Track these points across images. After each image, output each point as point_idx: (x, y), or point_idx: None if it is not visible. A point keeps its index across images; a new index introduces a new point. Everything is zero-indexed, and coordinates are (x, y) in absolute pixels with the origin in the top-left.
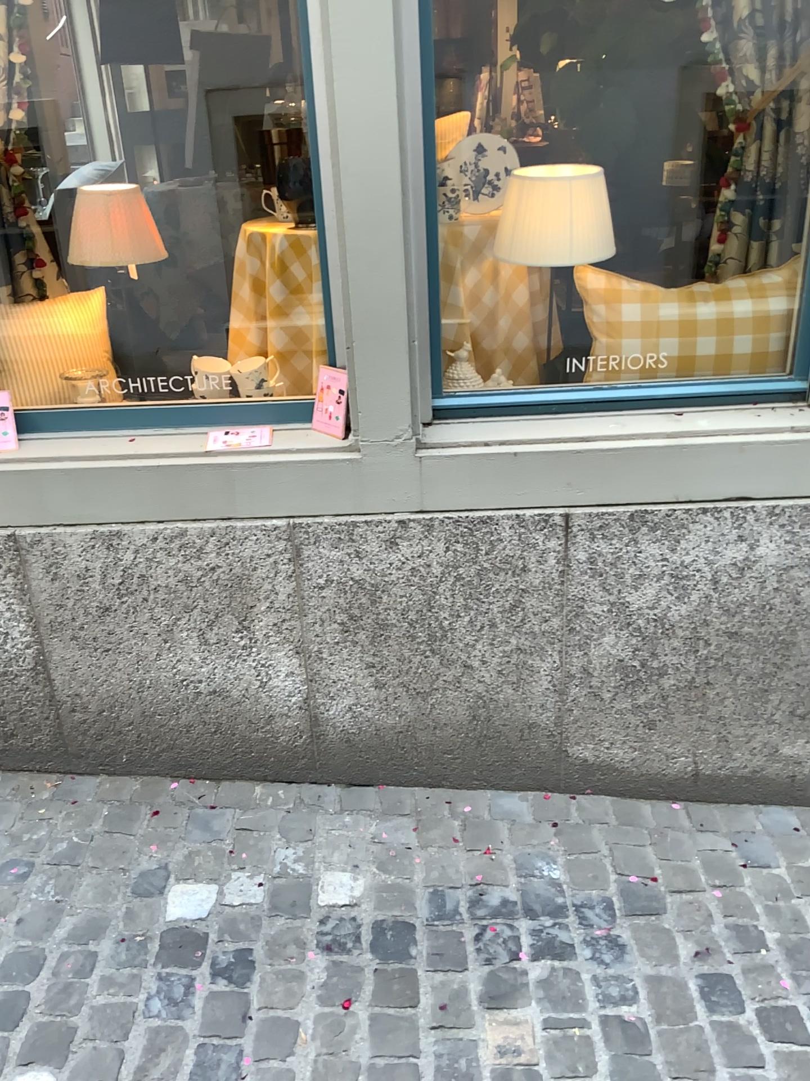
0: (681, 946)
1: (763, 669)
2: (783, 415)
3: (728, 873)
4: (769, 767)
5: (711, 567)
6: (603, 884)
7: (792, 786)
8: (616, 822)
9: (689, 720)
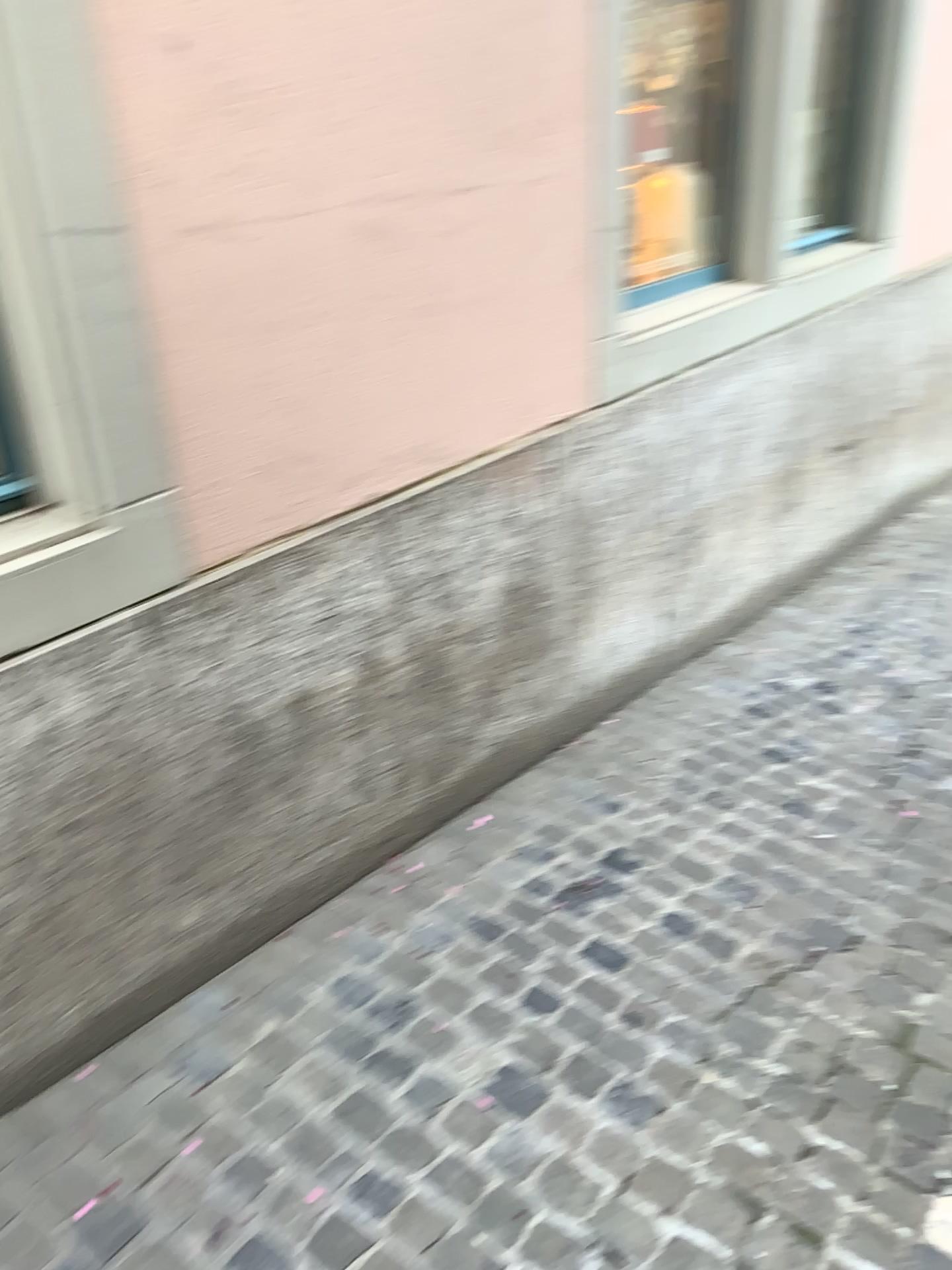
0: (192, 1248)
1: (127, 845)
2: (20, 527)
3: (195, 1108)
4: (178, 950)
5: (13, 754)
6: (56, 1247)
7: (210, 954)
8: (29, 1146)
9: (65, 956)
